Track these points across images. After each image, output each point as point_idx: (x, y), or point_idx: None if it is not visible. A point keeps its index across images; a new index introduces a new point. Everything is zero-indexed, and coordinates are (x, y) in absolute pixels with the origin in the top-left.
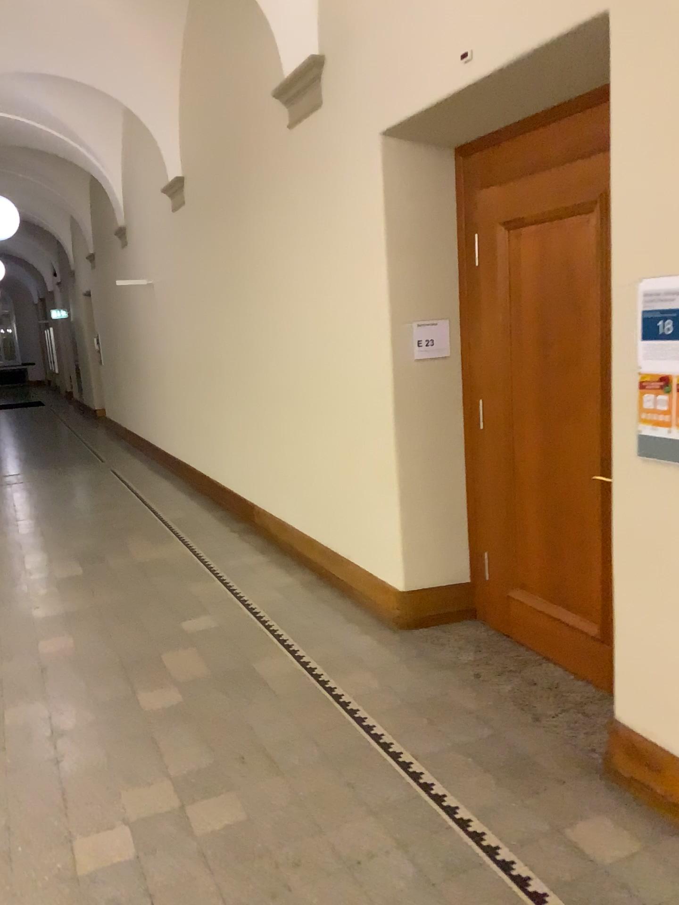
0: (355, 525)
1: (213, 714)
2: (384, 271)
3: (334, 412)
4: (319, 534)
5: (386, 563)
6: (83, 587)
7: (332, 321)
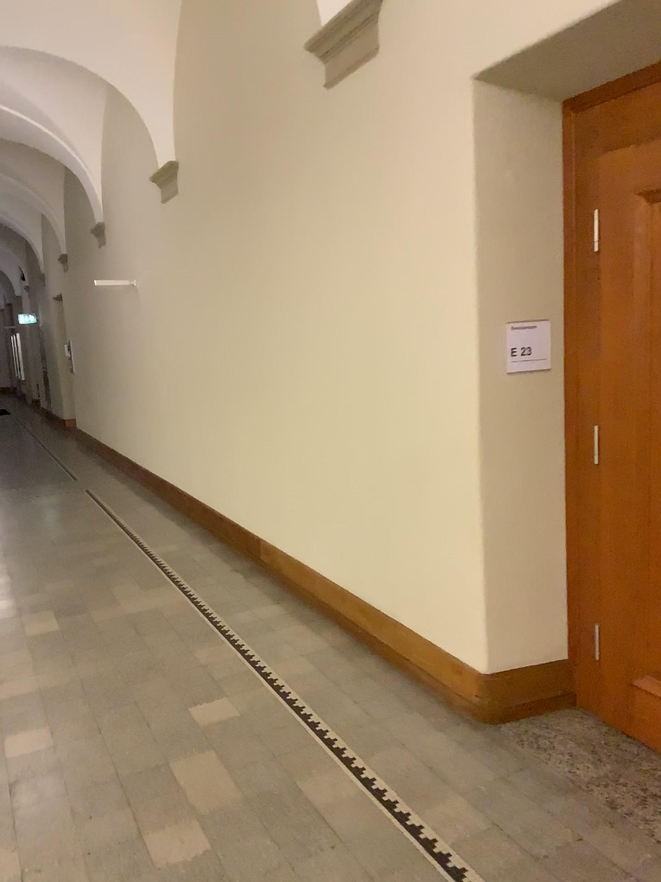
0: (412, 580)
1: (260, 879)
2: (473, 257)
3: (384, 438)
4: (356, 585)
5: (461, 634)
6: (61, 654)
7: (383, 323)
